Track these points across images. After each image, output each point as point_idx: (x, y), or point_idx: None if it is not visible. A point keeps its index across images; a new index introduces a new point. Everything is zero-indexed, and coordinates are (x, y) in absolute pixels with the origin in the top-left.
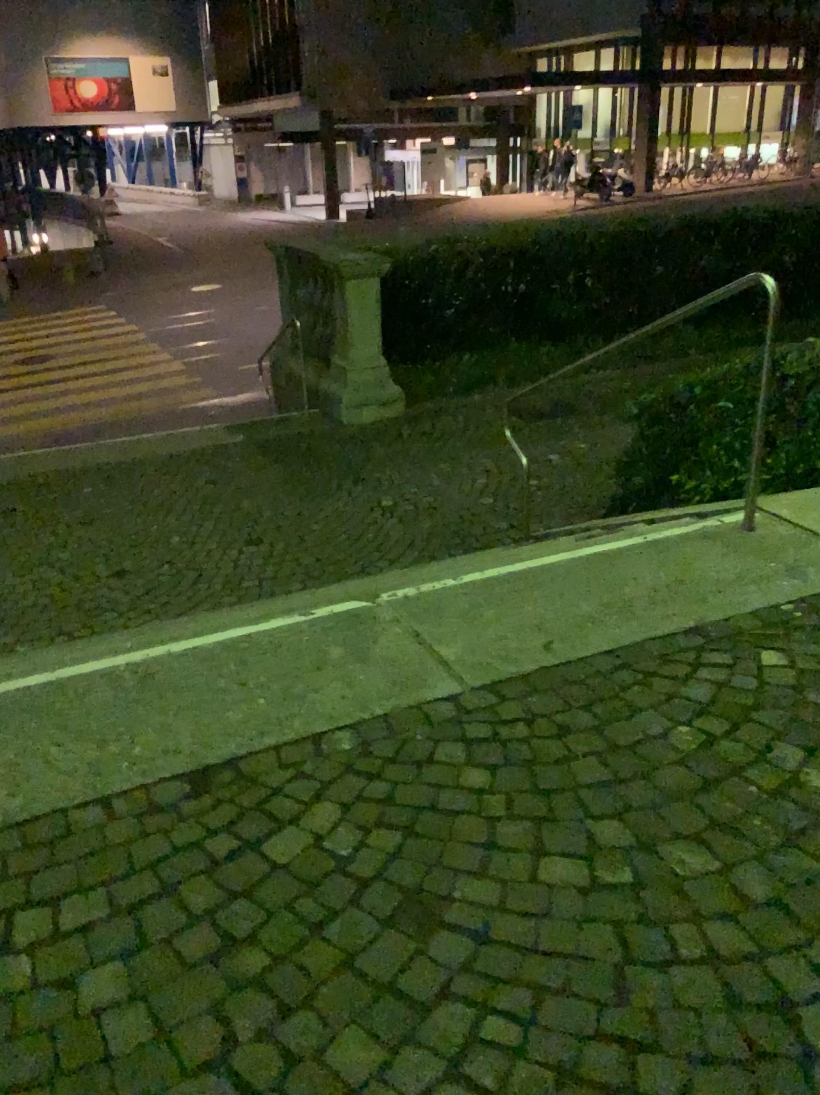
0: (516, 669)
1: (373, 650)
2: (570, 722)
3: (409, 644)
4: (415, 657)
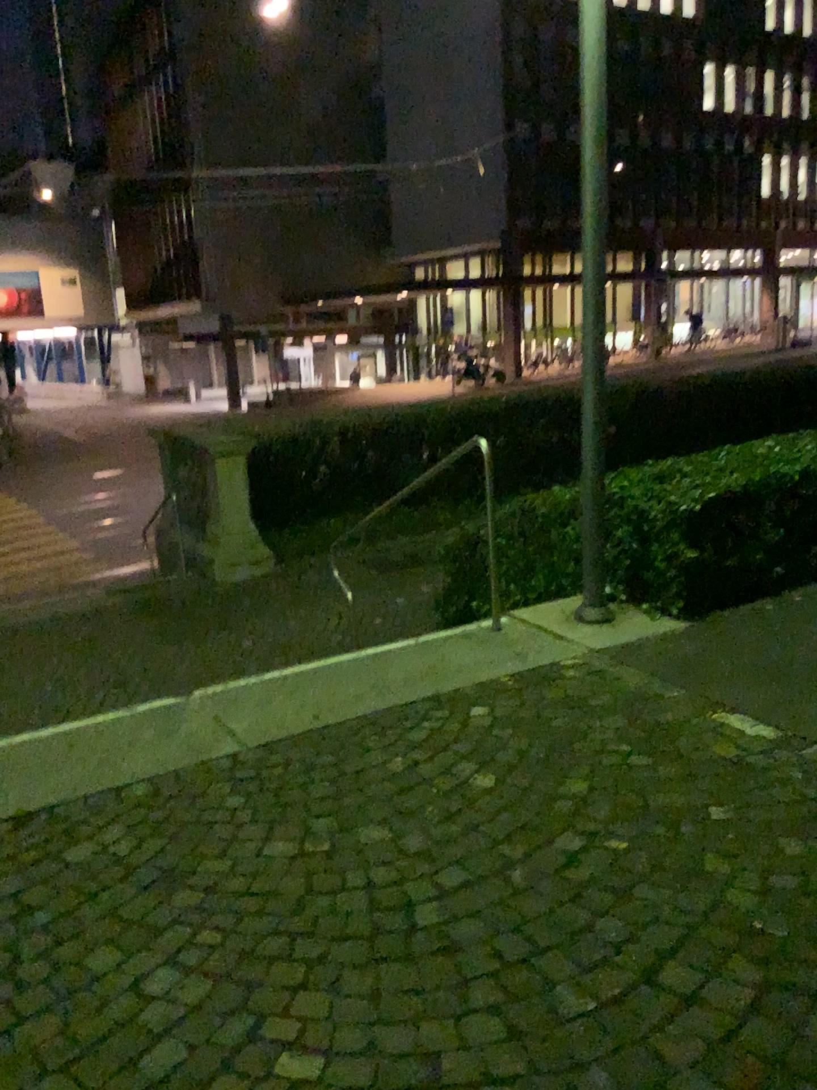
0: (284, 727)
1: (177, 723)
2: (313, 756)
3: (207, 718)
4: (210, 726)
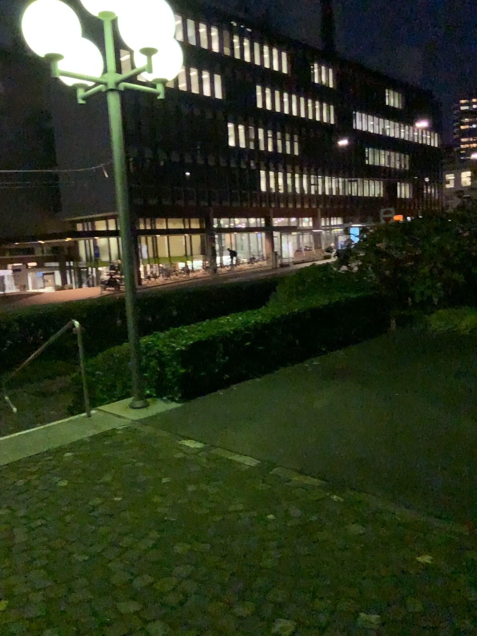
0: None
1: None
2: None
3: None
4: None
